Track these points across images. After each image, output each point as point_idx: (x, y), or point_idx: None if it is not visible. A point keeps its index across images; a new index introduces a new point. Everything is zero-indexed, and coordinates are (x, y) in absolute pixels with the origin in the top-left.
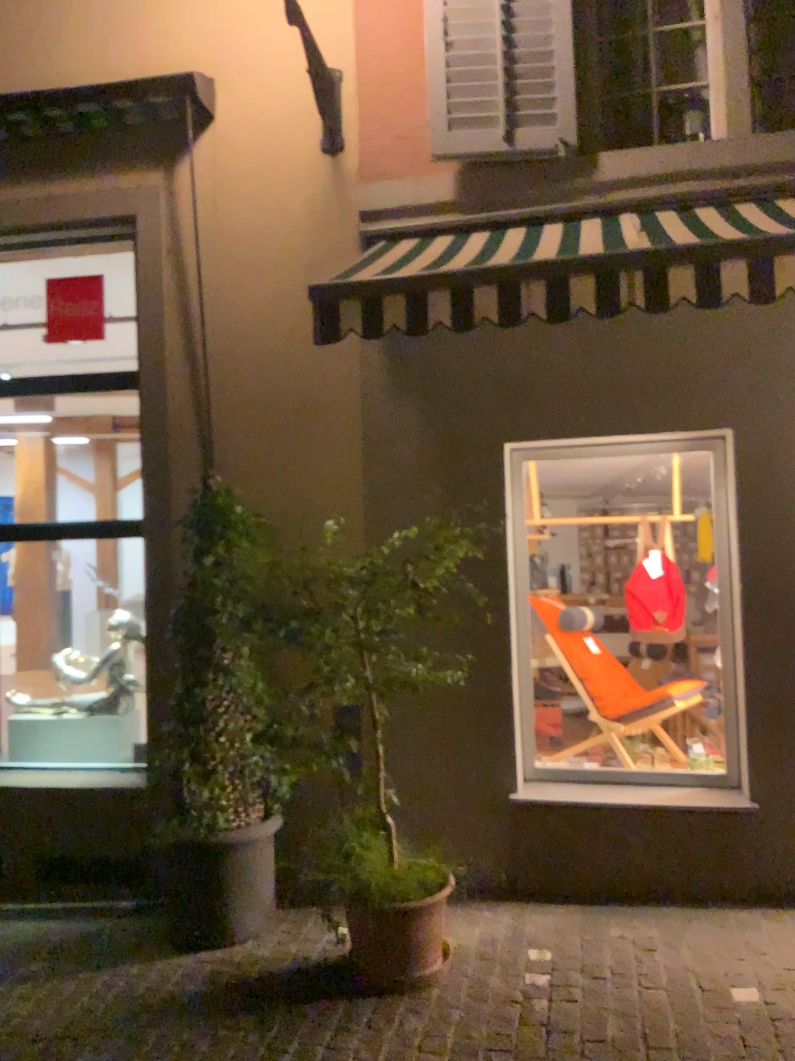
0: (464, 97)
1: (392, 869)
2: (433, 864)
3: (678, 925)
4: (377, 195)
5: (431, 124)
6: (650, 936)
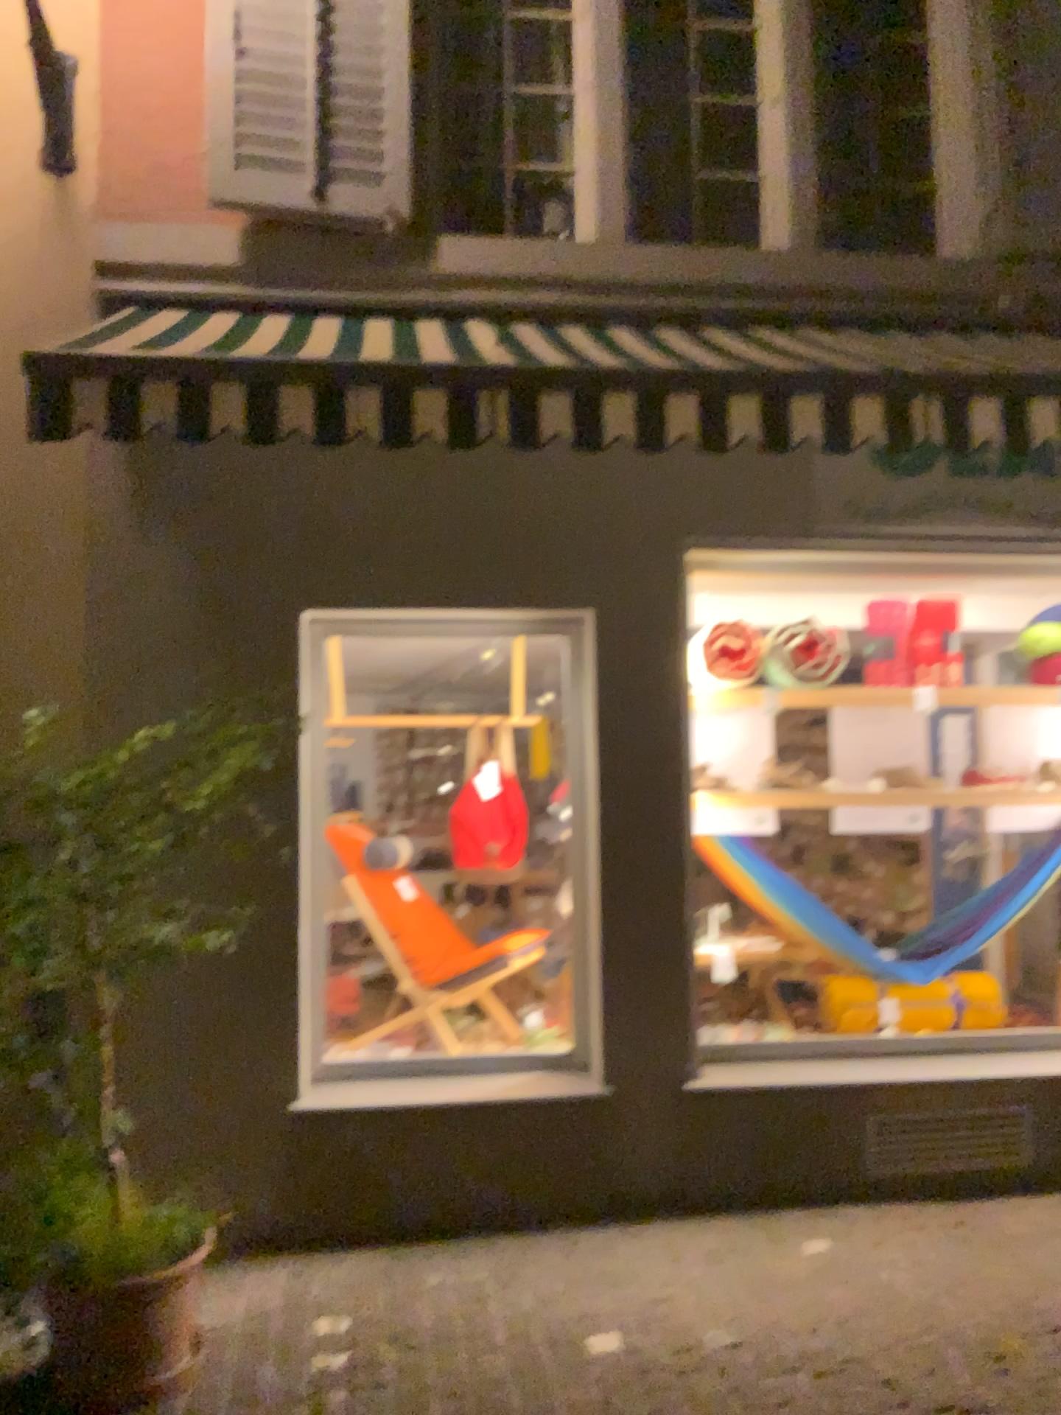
0: (263, 125)
1: (121, 1227)
2: (184, 1213)
3: (515, 1259)
4: (126, 241)
5: (213, 155)
6: (480, 1278)
